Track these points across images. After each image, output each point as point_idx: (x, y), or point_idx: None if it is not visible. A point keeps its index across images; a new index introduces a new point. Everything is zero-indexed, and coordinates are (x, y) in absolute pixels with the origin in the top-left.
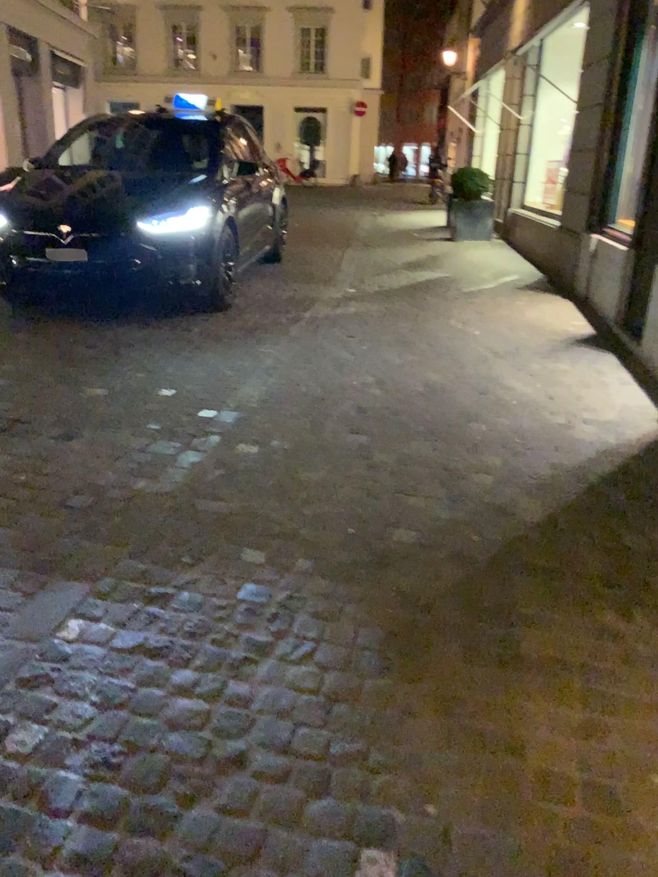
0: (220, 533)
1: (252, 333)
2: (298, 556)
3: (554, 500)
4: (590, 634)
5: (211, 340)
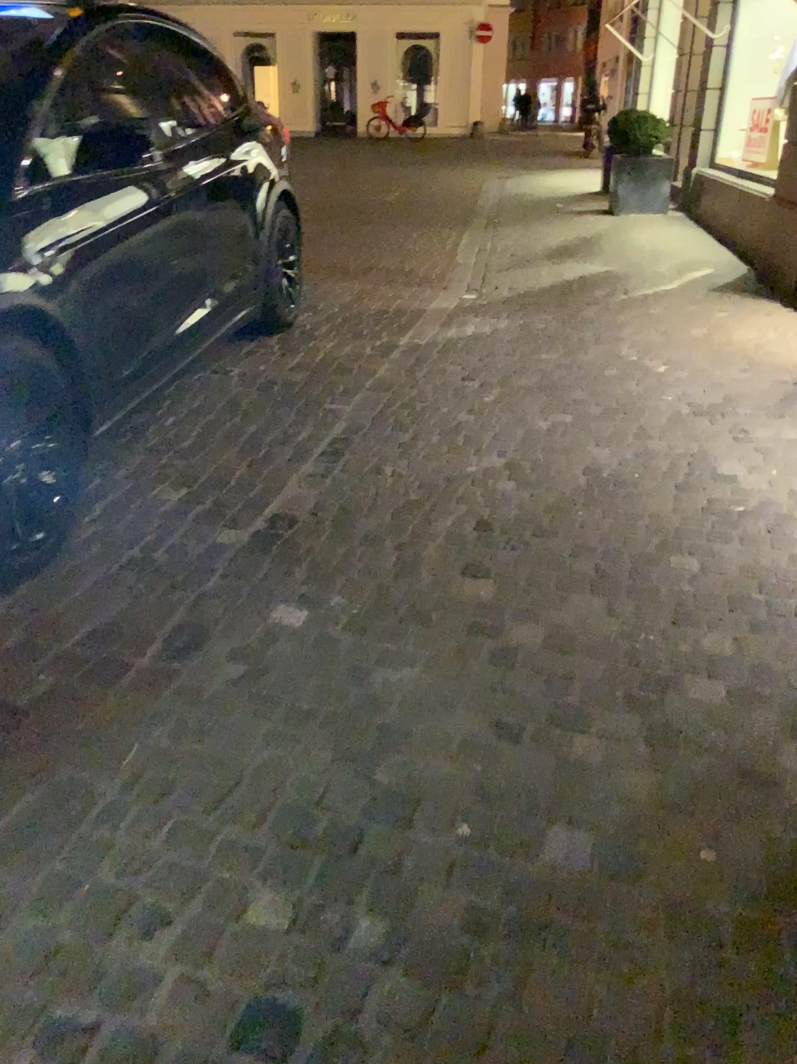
0: (212, 839)
1: (317, 377)
2: (359, 909)
3: None
4: None
5: (252, 390)
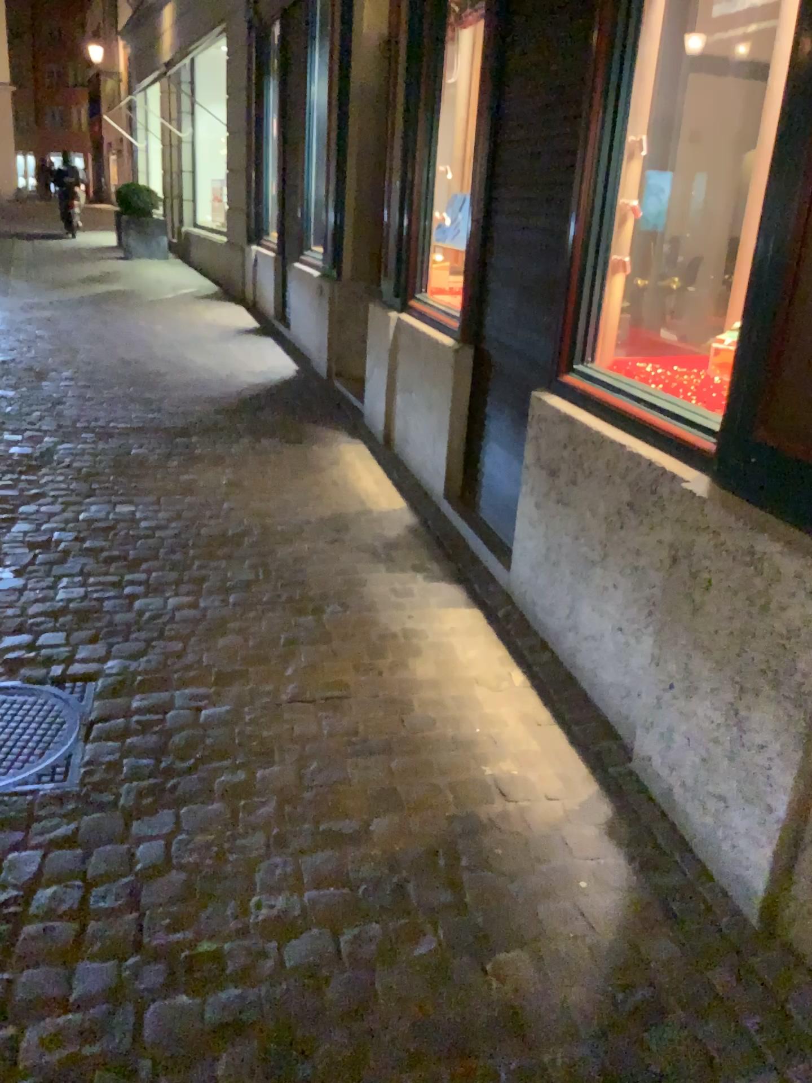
0: None
1: None
2: (47, 435)
3: (218, 404)
4: (234, 444)
5: None
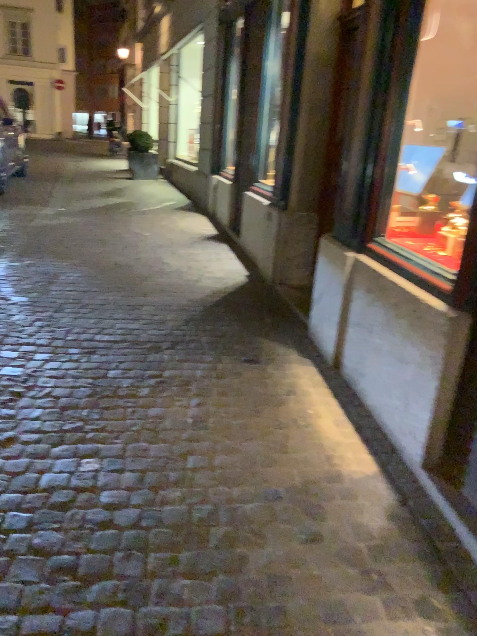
0: None
1: None
2: (37, 351)
3: (186, 314)
4: (199, 367)
5: None
